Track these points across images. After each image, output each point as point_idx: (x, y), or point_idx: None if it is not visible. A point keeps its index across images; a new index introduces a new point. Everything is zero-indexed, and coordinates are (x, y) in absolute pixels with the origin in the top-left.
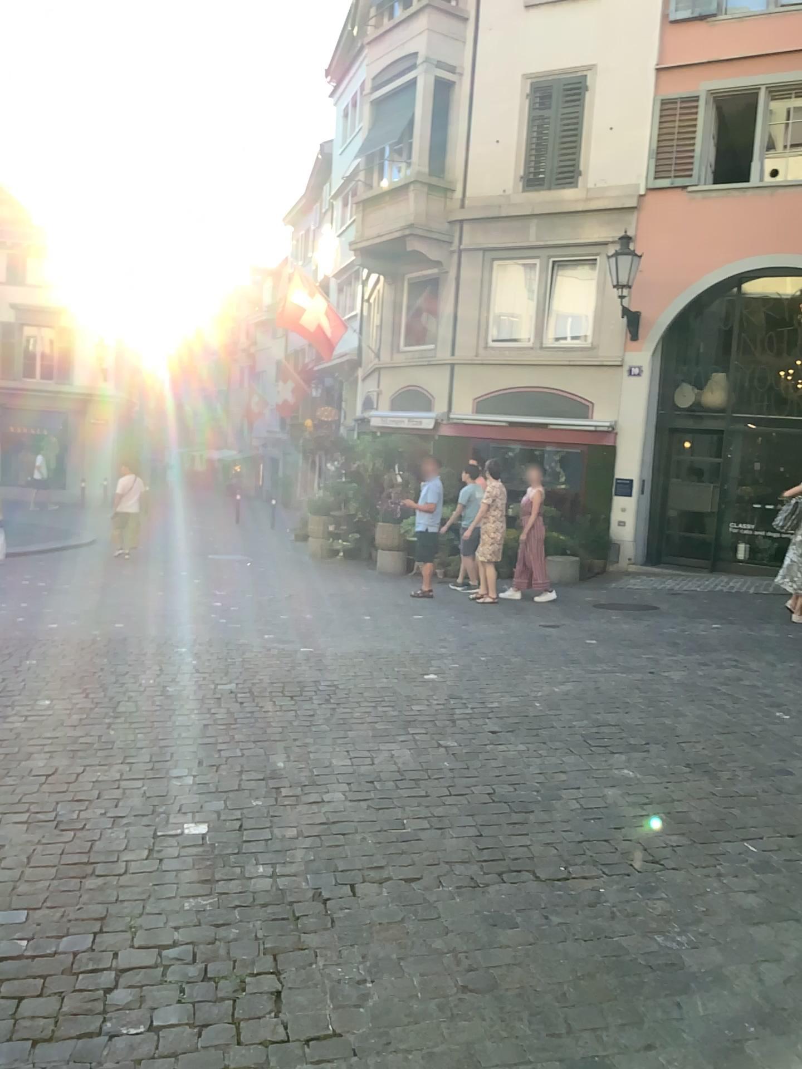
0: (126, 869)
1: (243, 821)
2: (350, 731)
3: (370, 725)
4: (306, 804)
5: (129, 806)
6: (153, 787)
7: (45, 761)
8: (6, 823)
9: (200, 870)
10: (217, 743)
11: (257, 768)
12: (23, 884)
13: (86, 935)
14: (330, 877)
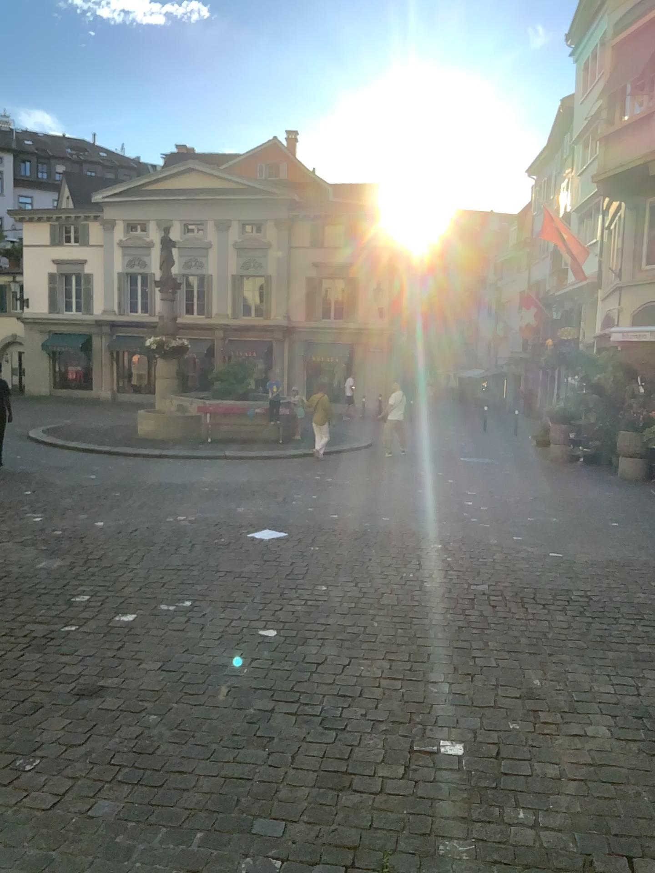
0: (381, 791)
1: (500, 749)
2: (610, 652)
3: (631, 647)
4: (568, 738)
5: (387, 713)
6: (411, 693)
7: (316, 651)
8: (277, 715)
9: (456, 808)
10: (473, 651)
11: (513, 684)
12: (284, 789)
13: (337, 872)
14: (604, 848)
